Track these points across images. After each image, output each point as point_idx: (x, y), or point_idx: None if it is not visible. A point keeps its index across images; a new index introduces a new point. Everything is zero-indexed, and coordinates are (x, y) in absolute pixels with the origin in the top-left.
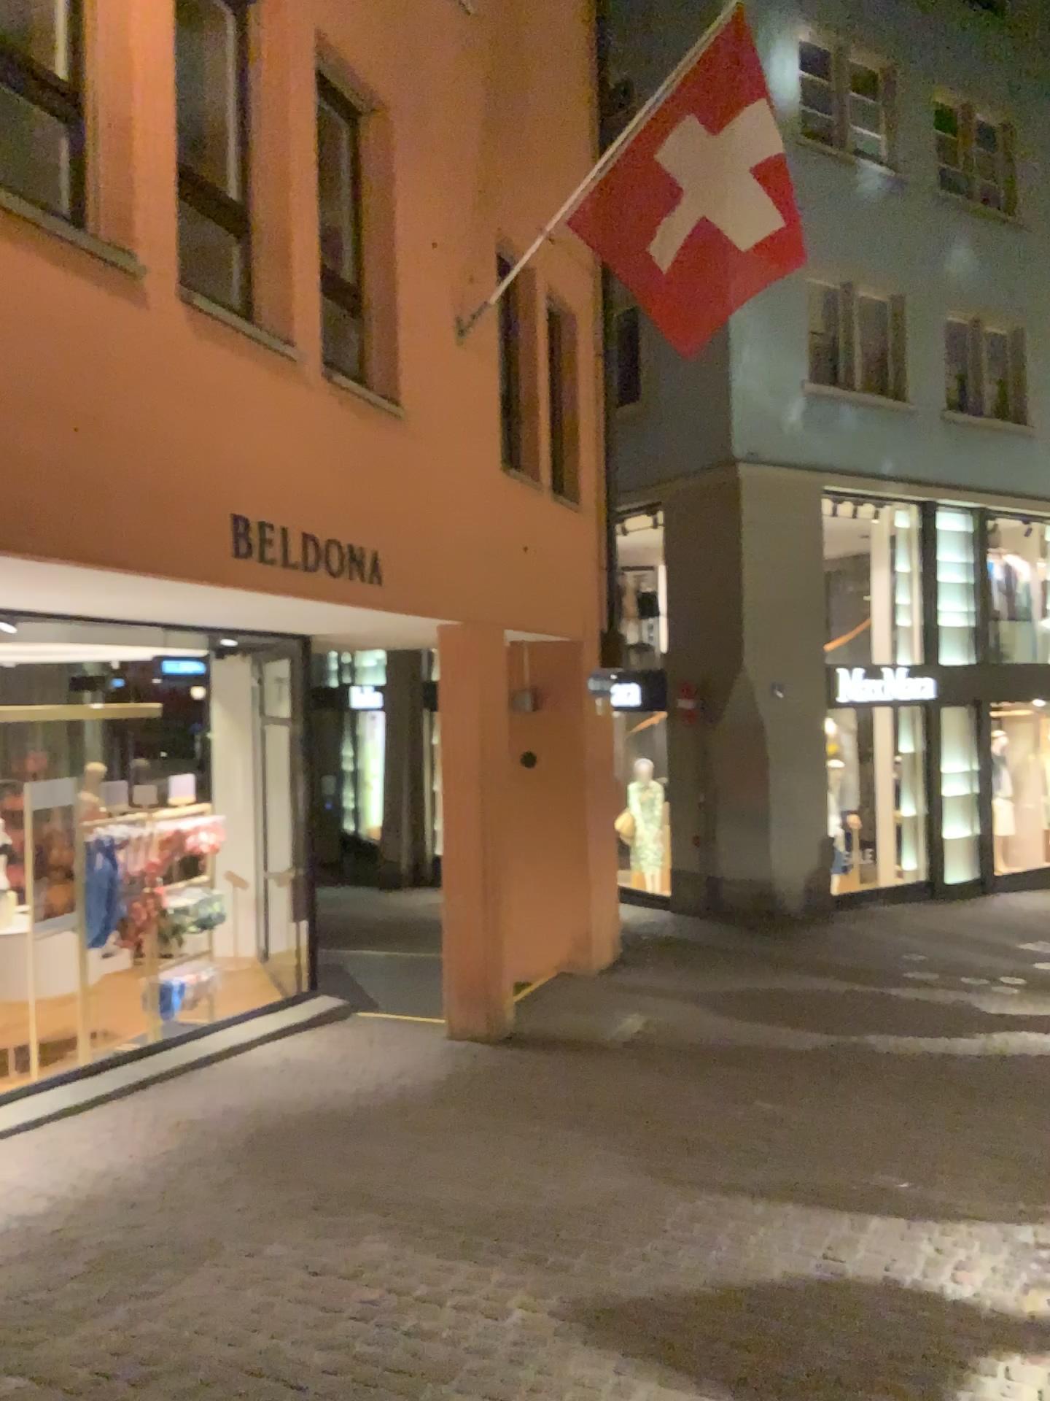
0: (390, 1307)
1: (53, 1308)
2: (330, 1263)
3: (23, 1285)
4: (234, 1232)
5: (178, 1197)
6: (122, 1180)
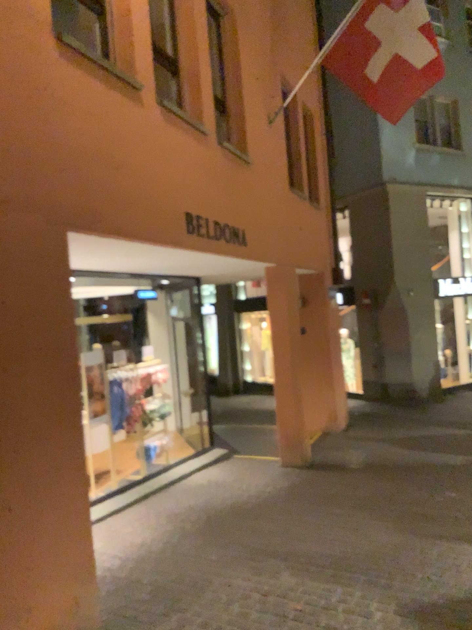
0: (312, 613)
1: (141, 619)
2: (272, 589)
3: (122, 606)
4: (218, 573)
5: (183, 555)
6: (153, 547)
